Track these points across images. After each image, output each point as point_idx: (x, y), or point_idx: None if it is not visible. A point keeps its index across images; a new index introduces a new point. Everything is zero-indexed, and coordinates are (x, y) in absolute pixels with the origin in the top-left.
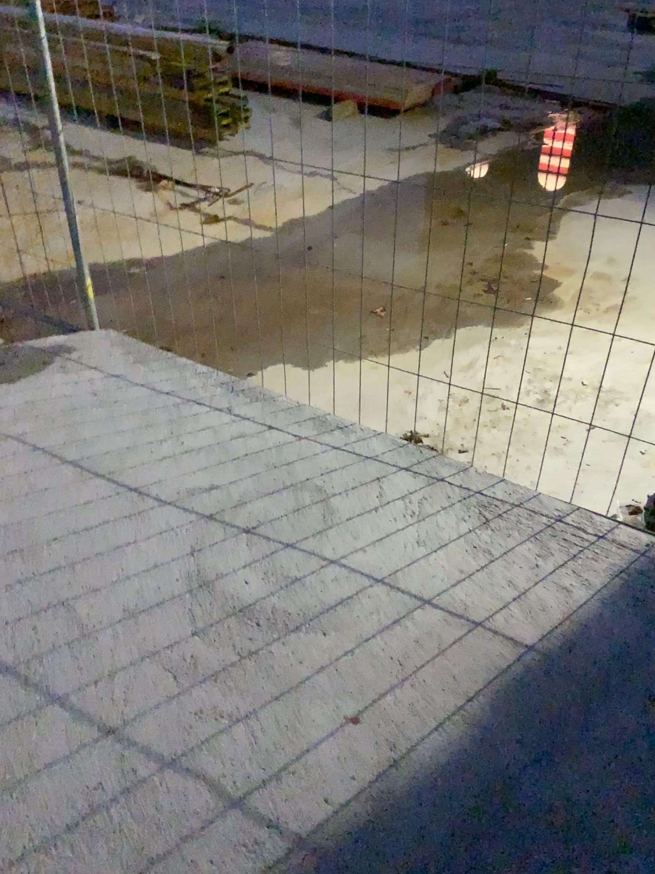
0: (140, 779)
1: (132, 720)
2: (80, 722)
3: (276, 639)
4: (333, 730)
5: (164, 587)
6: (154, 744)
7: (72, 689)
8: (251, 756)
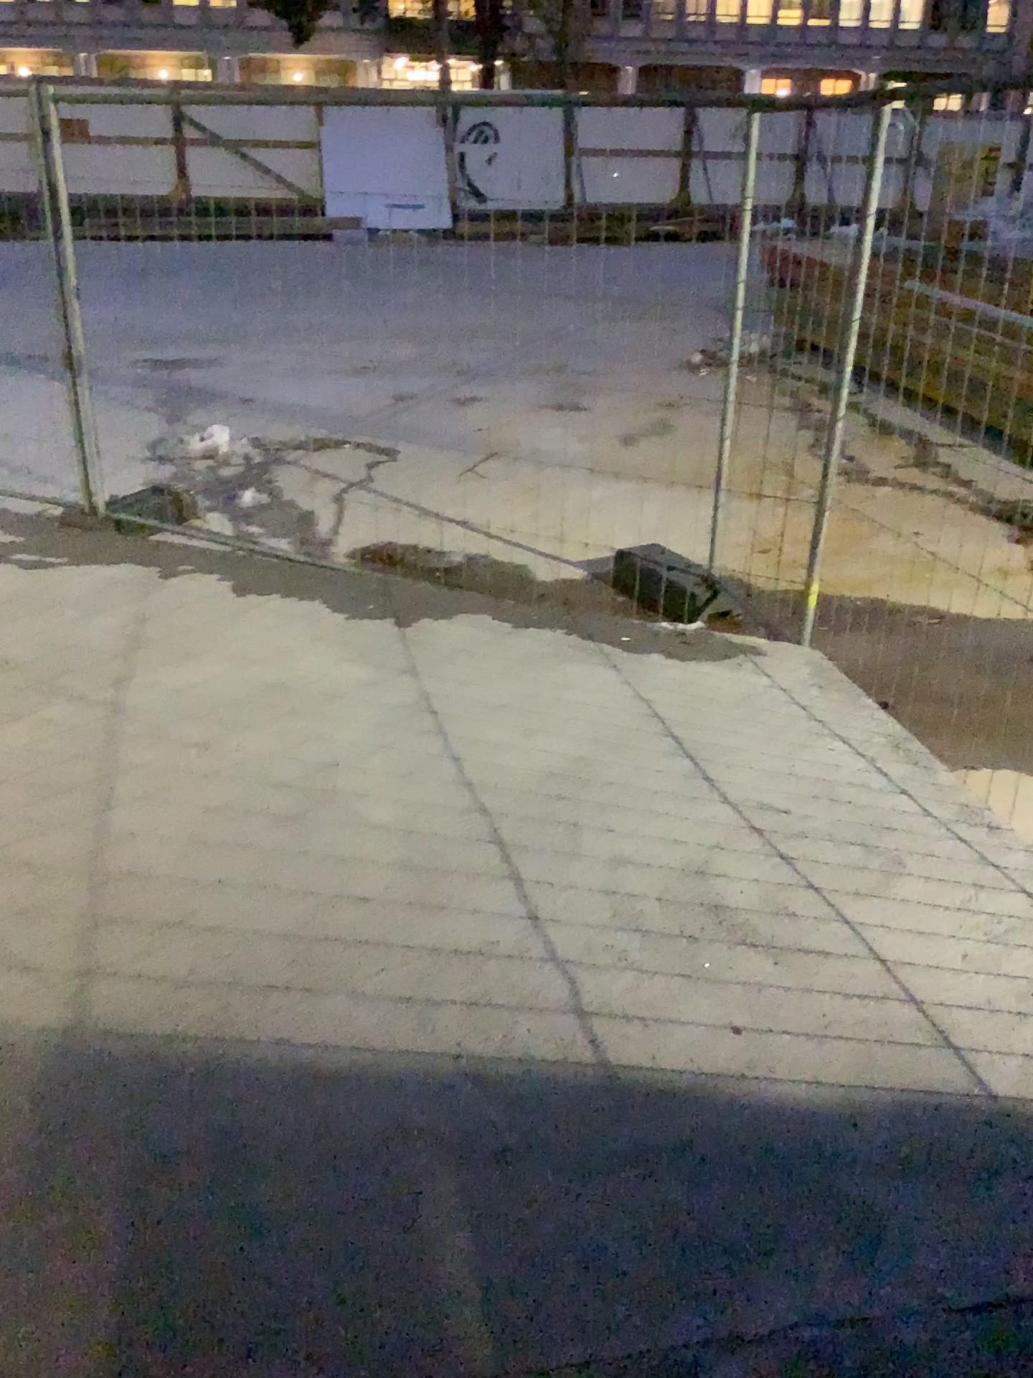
0: (530, 956)
1: (556, 922)
2: (519, 903)
3: (727, 941)
4: (712, 1021)
5: (665, 859)
6: (559, 944)
7: (532, 881)
8: (625, 995)
